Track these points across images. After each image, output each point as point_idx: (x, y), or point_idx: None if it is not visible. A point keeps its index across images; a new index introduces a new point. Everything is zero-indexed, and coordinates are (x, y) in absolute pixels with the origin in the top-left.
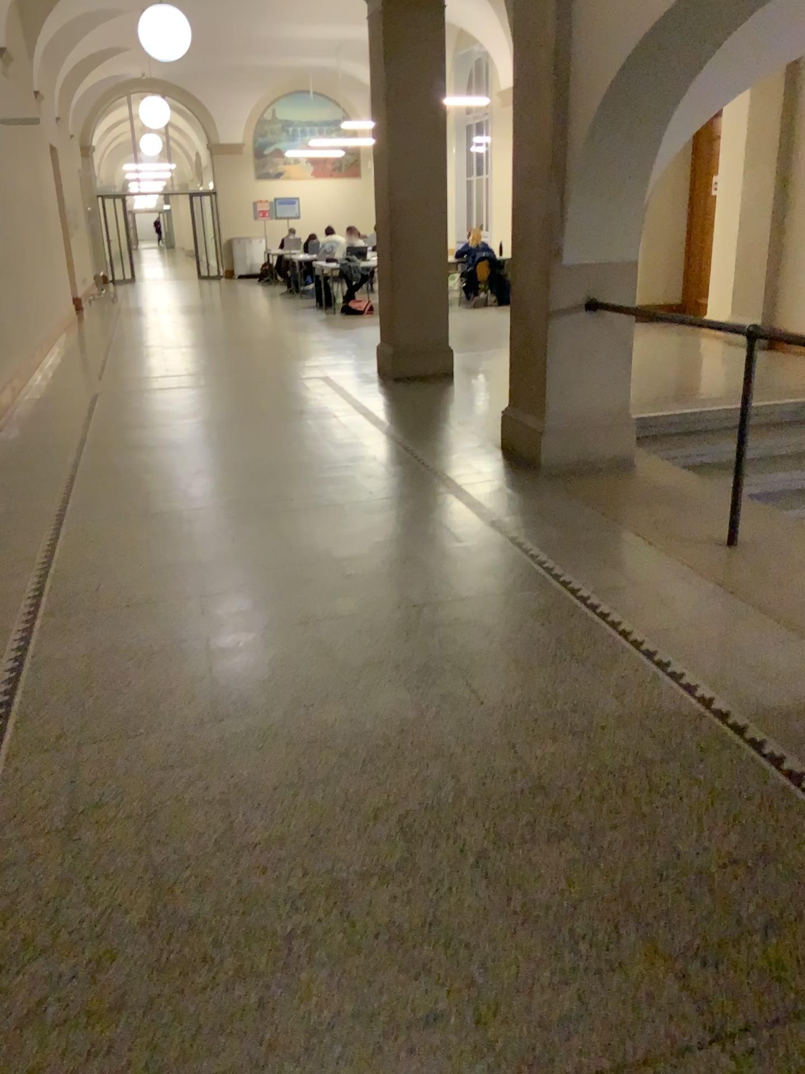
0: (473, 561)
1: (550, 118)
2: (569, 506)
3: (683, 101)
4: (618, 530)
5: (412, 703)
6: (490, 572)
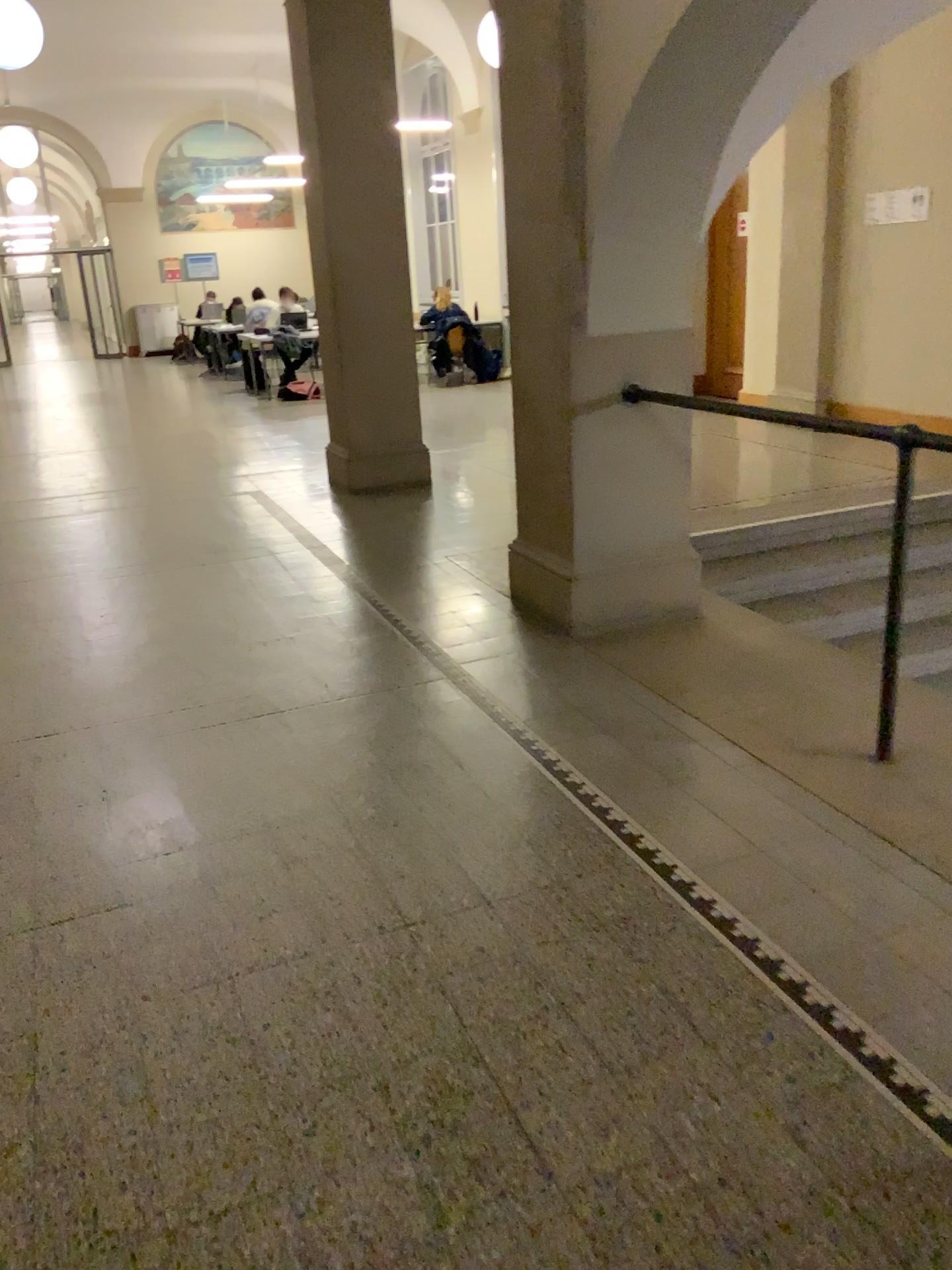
0: (496, 819)
1: (562, 121)
2: (627, 700)
3: (760, 89)
4: (712, 744)
5: (420, 1191)
6: (527, 845)
